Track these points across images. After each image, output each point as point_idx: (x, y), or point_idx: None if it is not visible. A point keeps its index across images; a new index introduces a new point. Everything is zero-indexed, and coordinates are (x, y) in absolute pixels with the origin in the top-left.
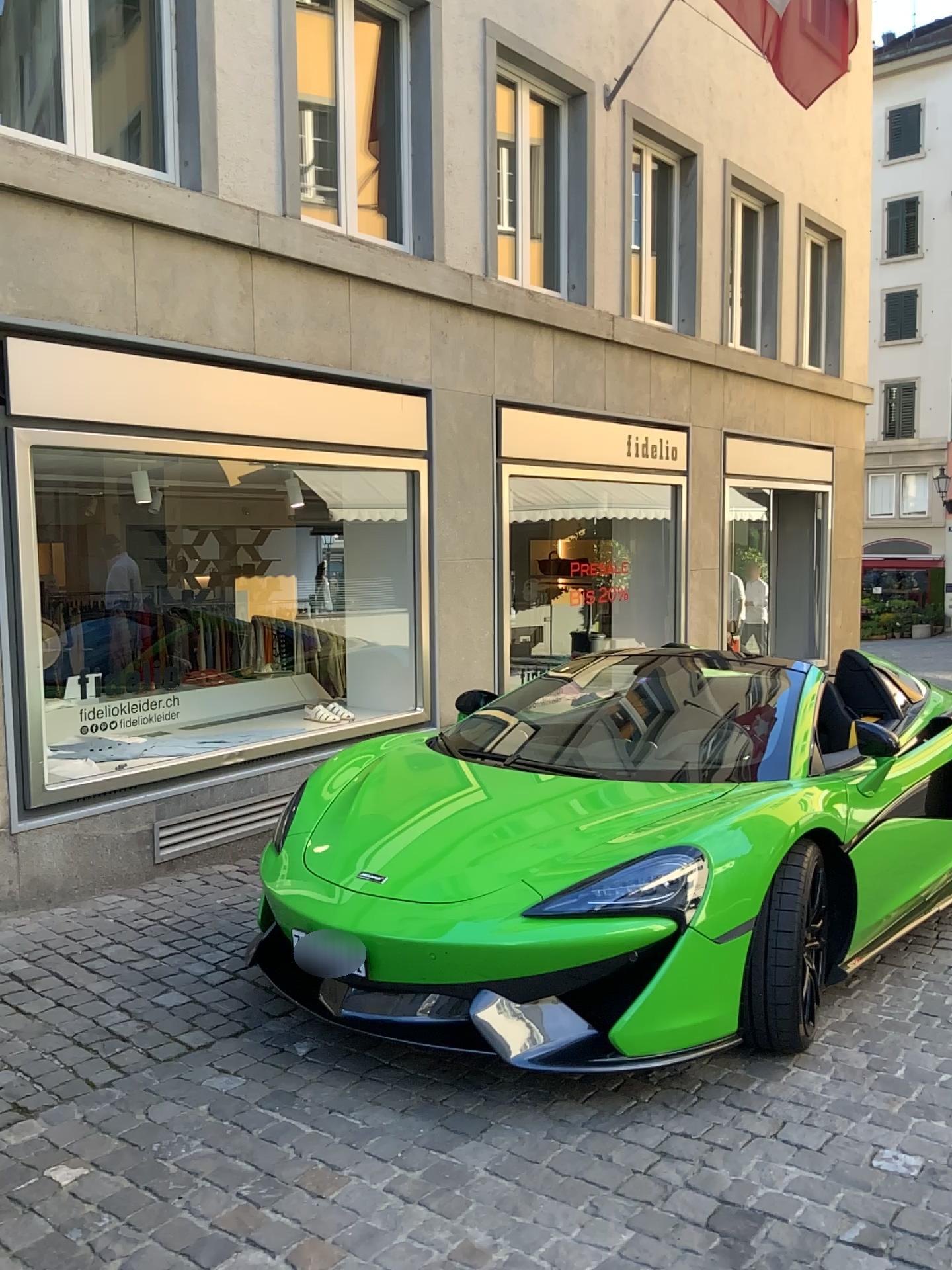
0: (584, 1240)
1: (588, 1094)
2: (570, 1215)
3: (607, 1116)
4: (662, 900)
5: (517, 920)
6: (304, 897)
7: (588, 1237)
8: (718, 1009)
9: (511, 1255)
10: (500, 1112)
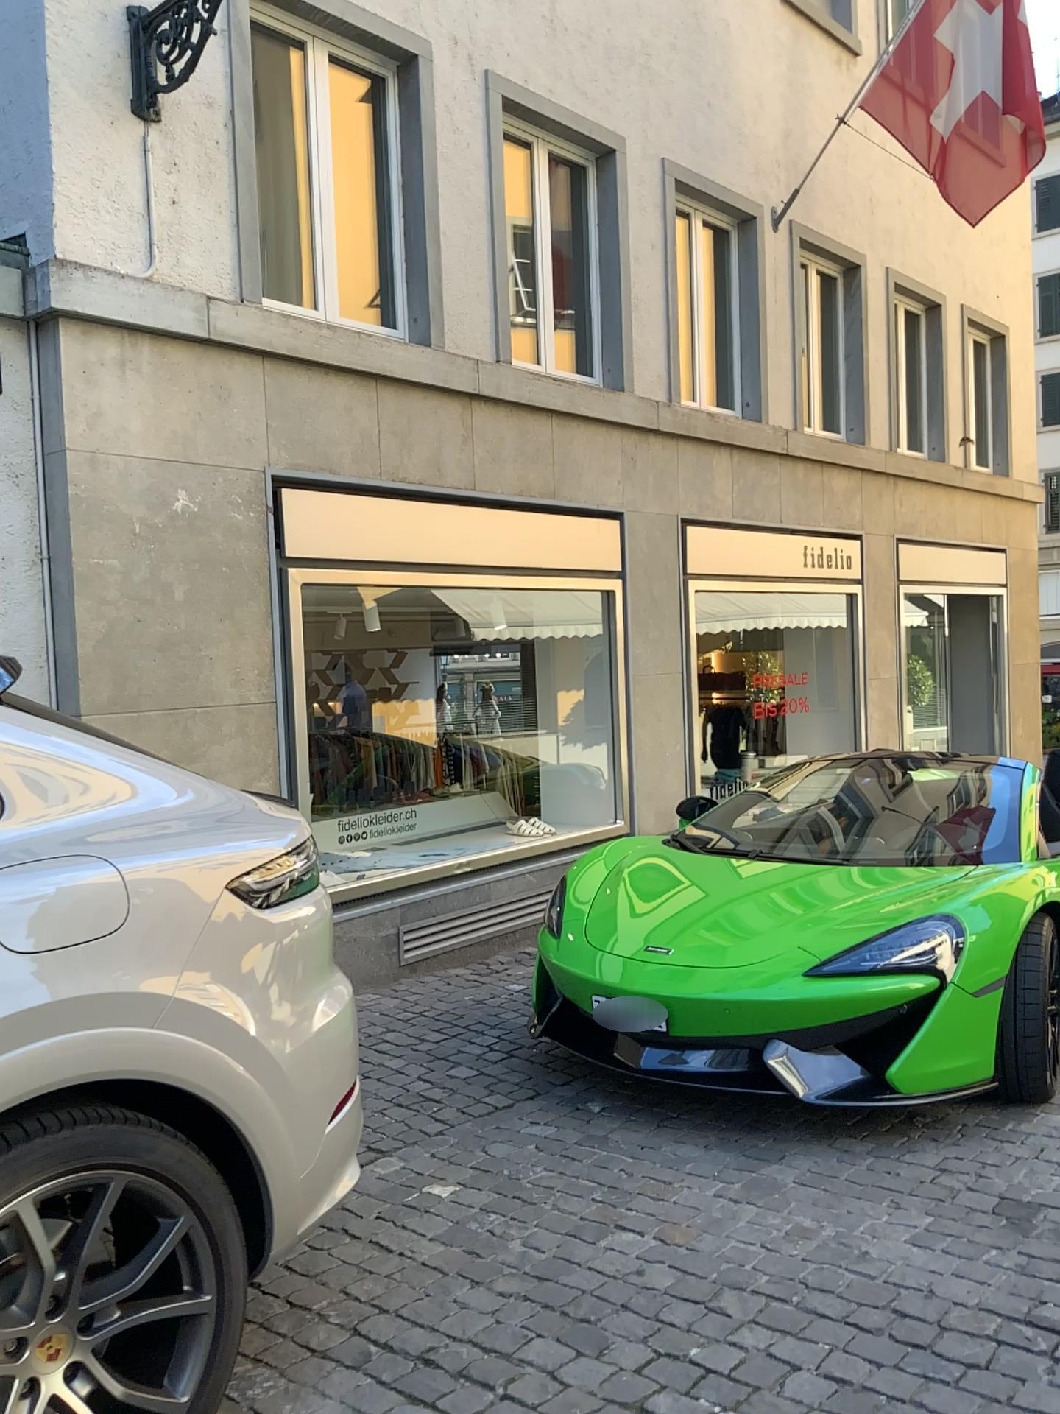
0: (895, 1219)
1: (865, 1131)
2: (877, 1206)
3: (886, 1145)
4: (923, 959)
5: (799, 978)
6: (597, 970)
7: (897, 1218)
8: (977, 1054)
9: (837, 1229)
10: (792, 1144)
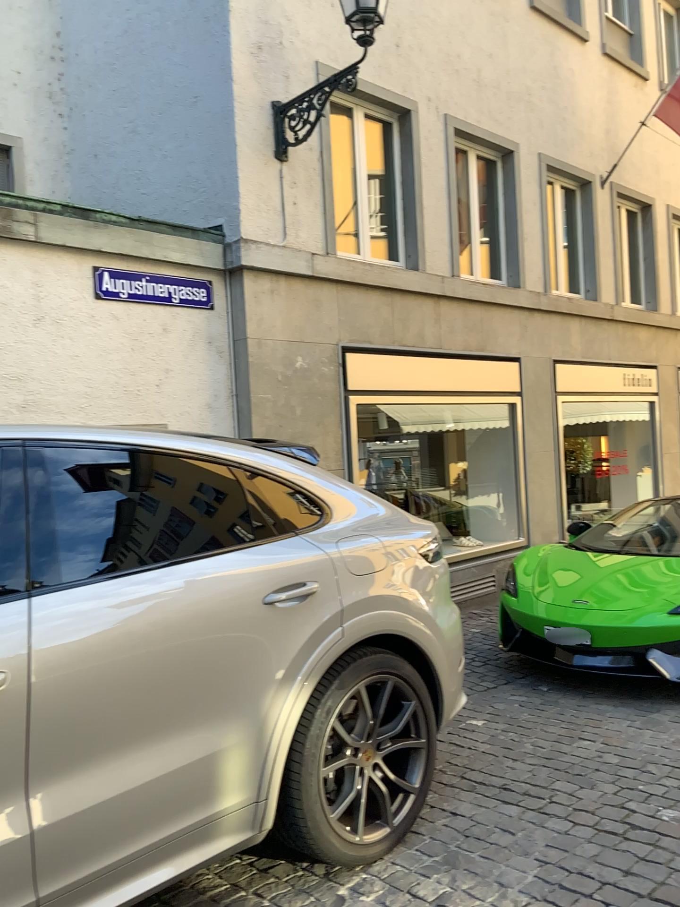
0: None
1: None
2: None
3: None
4: None
5: (663, 614)
6: (544, 612)
7: None
8: None
9: None
10: (663, 704)
